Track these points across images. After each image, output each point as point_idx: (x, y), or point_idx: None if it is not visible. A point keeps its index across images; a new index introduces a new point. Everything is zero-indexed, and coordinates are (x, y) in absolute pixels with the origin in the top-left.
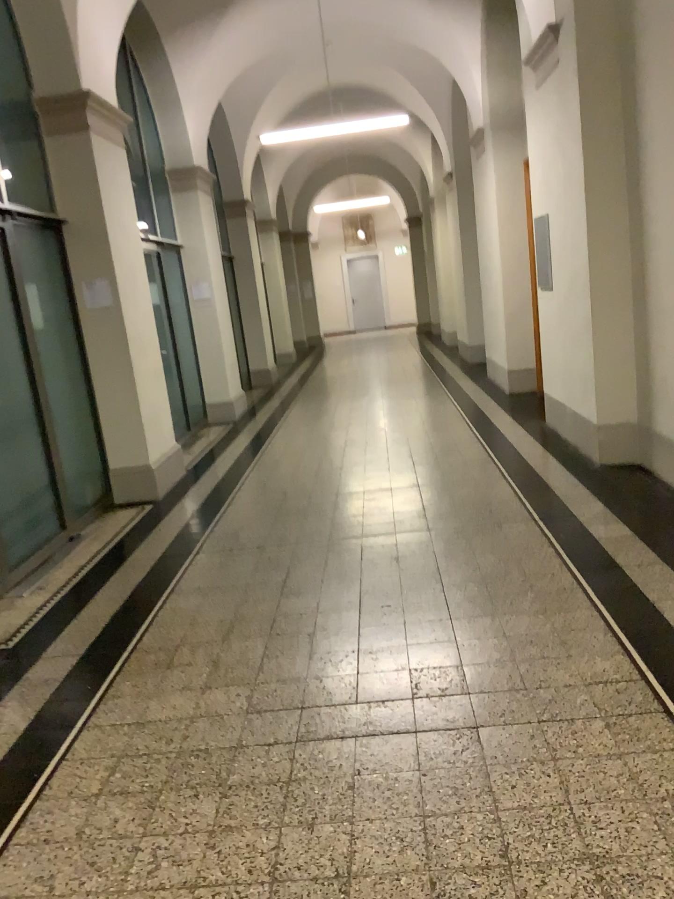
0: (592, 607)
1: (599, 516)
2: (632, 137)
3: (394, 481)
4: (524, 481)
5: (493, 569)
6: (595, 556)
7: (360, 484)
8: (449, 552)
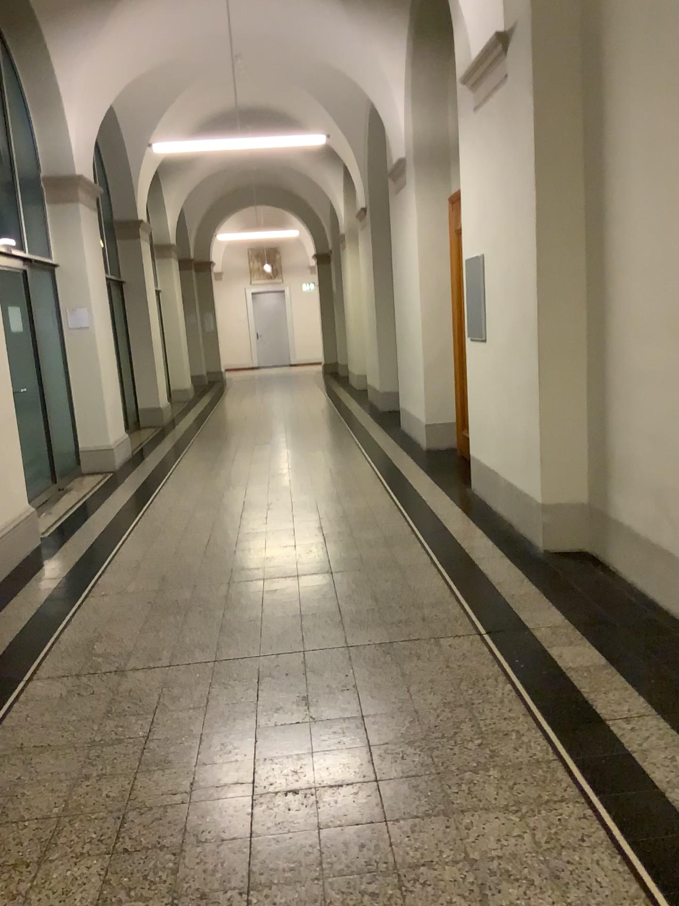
0: (586, 803)
1: (560, 631)
2: (596, 168)
3: (301, 568)
4: (460, 575)
5: (437, 721)
6: (570, 702)
7: (257, 572)
8: (375, 688)
